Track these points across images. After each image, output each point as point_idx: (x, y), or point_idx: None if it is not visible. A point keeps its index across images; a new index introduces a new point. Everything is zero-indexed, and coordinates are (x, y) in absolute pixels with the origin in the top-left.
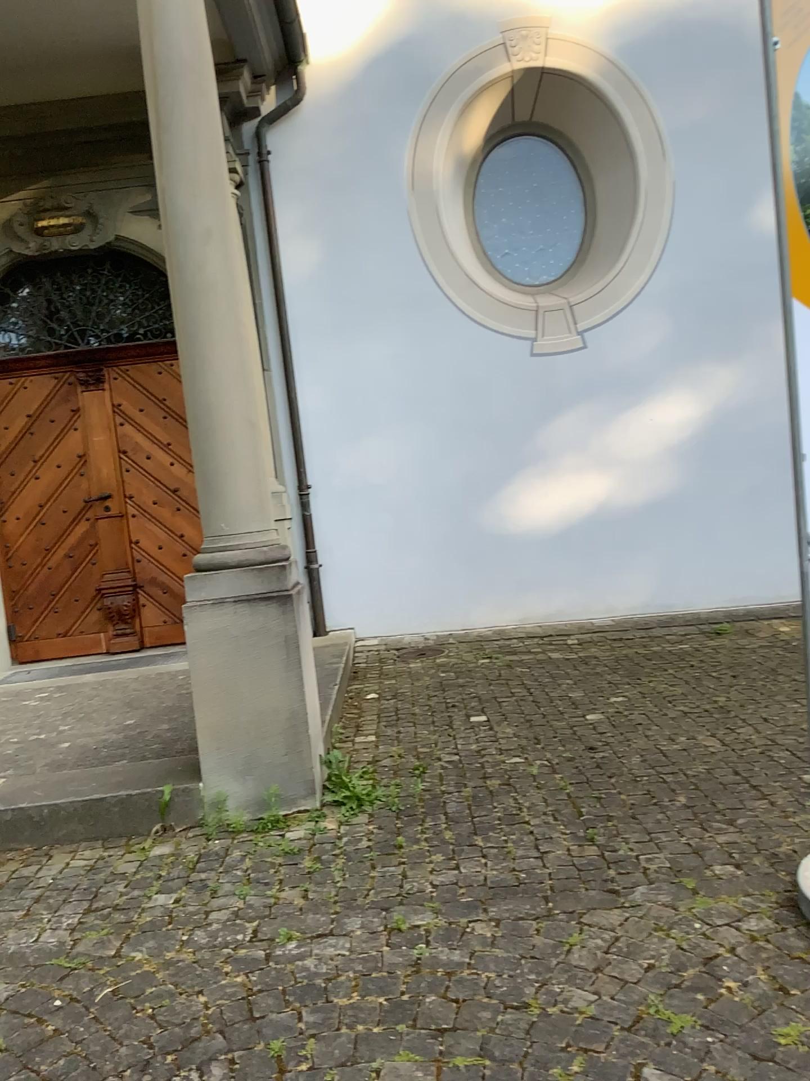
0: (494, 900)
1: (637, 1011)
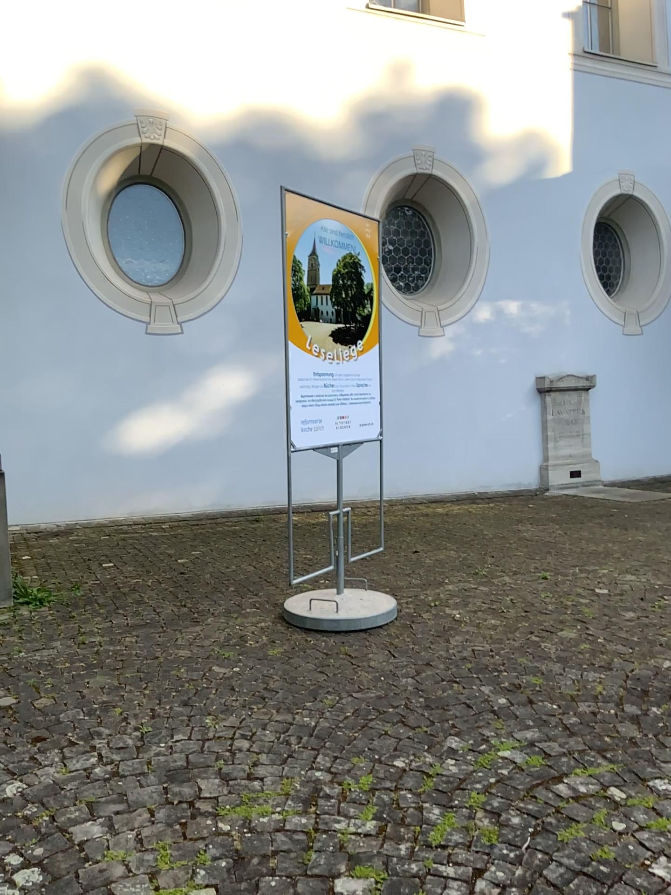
0: (135, 626)
1: (210, 650)
